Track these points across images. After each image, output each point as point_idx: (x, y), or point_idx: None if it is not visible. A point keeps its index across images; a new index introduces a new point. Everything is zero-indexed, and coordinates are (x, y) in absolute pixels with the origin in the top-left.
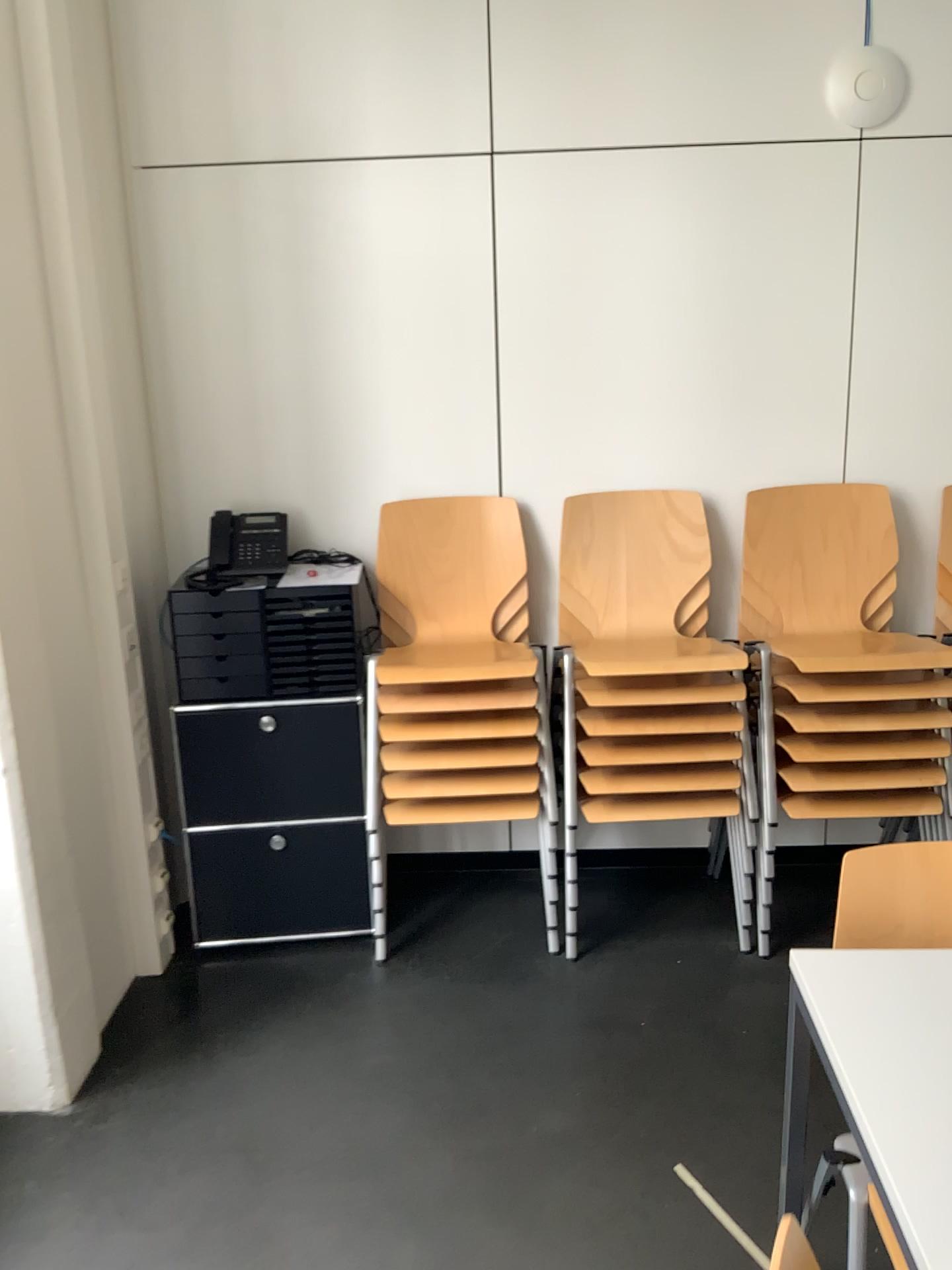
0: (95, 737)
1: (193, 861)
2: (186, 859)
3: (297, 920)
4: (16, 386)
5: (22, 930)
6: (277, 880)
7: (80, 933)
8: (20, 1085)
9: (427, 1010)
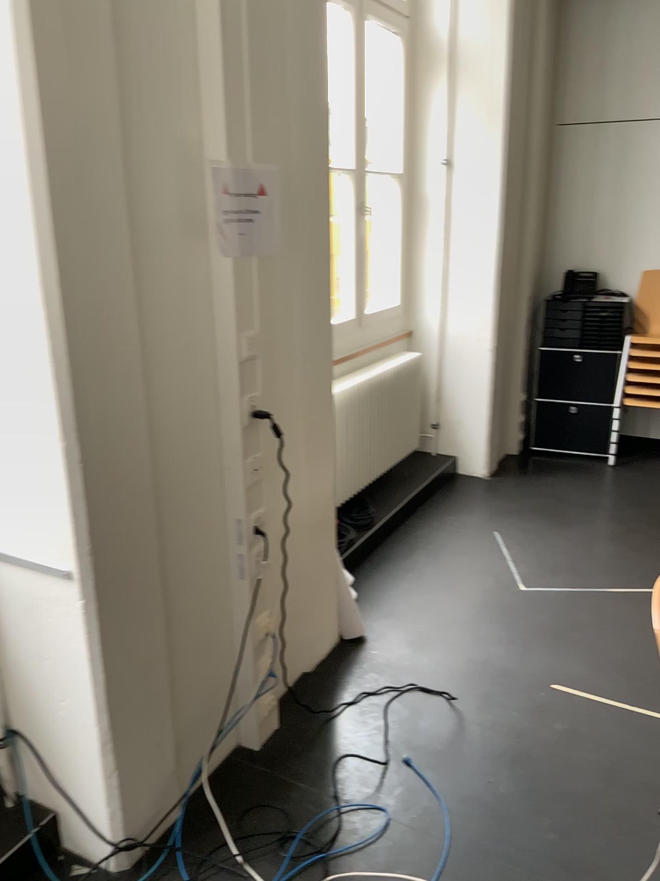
0: (512, 351)
1: (536, 413)
2: (533, 413)
3: (576, 444)
4: (512, 214)
5: (487, 406)
6: (571, 425)
7: (499, 420)
8: (476, 463)
9: (630, 478)
